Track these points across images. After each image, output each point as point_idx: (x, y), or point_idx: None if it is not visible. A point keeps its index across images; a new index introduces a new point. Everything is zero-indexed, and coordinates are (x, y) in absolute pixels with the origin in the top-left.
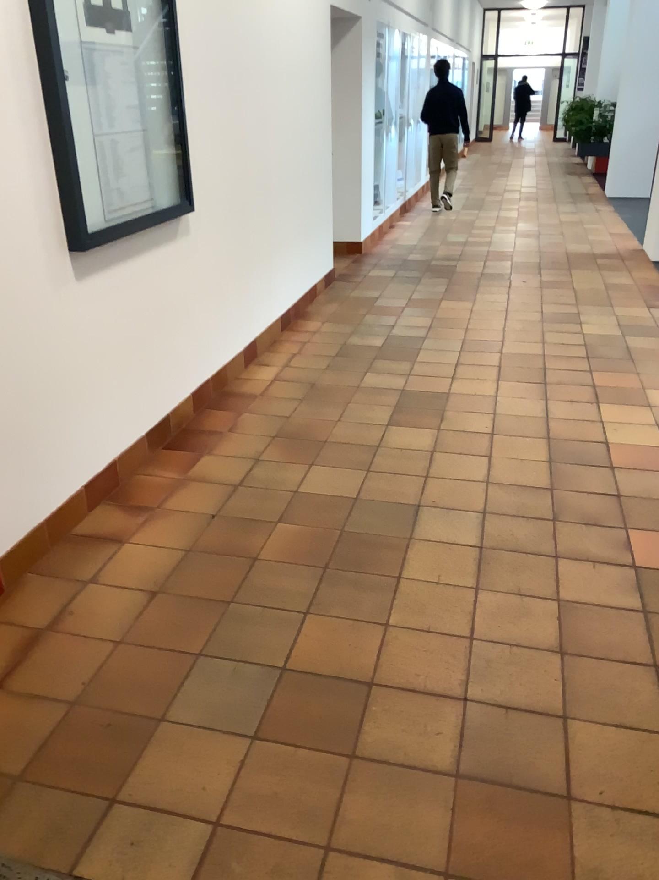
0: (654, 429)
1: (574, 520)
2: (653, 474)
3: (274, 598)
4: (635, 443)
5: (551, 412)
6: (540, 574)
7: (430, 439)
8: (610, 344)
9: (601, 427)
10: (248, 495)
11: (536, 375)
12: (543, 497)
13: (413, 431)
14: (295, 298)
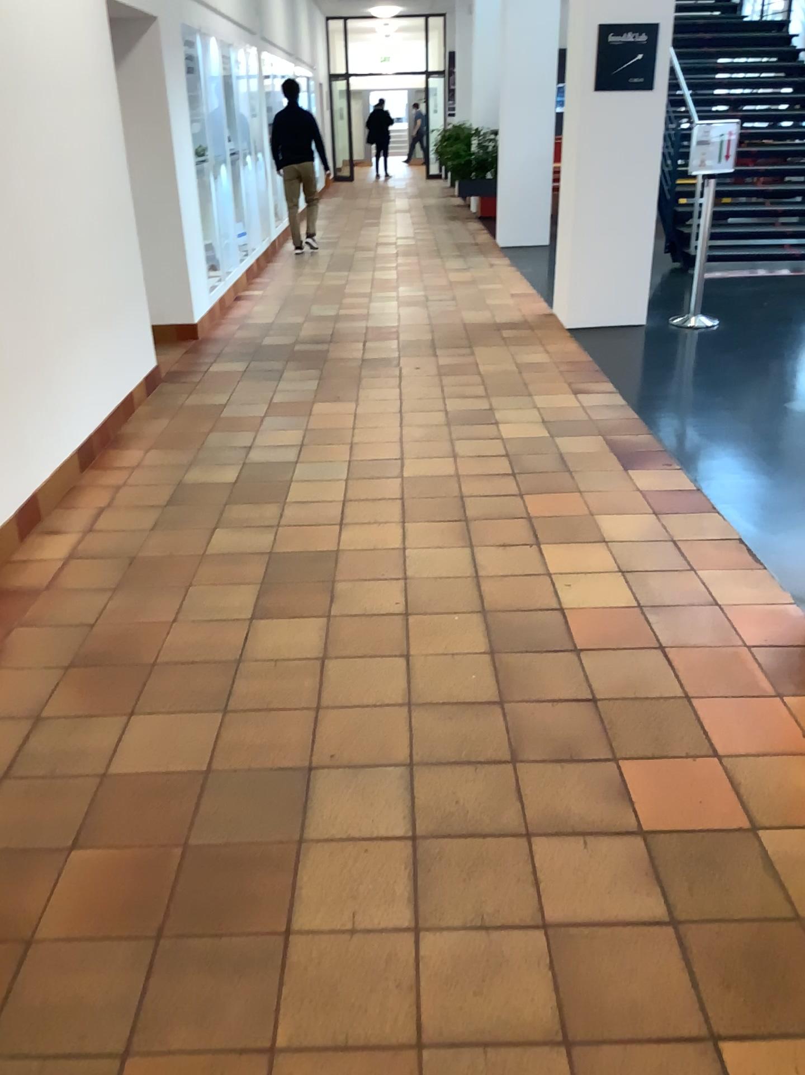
0: (621, 581)
1: (543, 757)
2: (635, 657)
3: (64, 1030)
4: (601, 605)
5: (482, 568)
6: (509, 877)
7: (316, 637)
8: (541, 451)
9: (551, 584)
10: (21, 796)
11: (452, 509)
12: (492, 720)
13: (290, 627)
14: (102, 420)
